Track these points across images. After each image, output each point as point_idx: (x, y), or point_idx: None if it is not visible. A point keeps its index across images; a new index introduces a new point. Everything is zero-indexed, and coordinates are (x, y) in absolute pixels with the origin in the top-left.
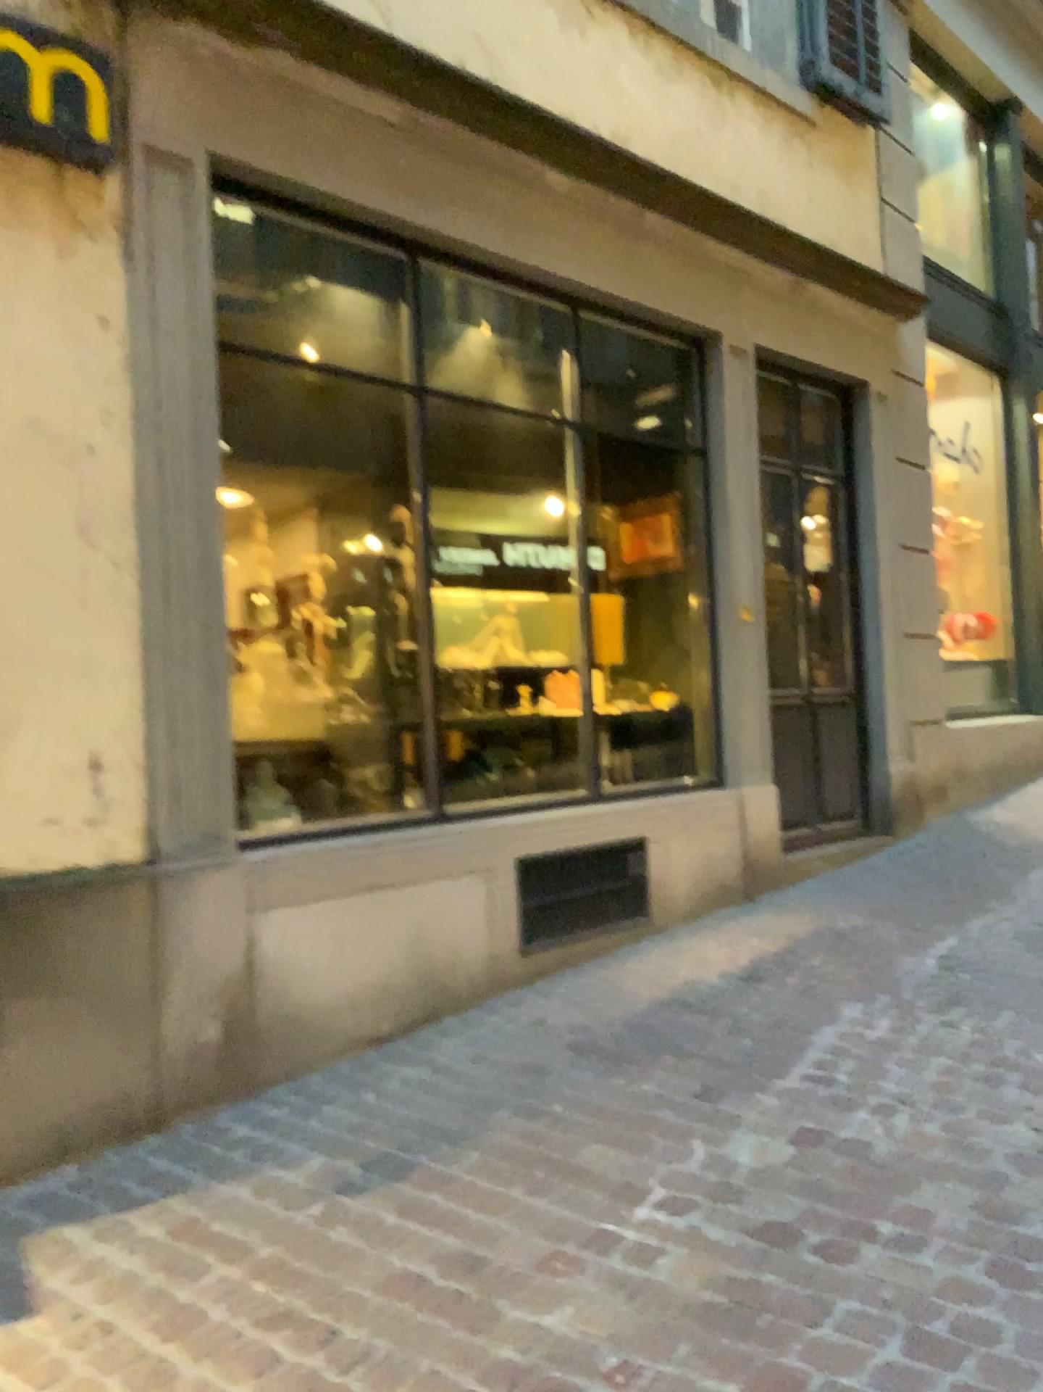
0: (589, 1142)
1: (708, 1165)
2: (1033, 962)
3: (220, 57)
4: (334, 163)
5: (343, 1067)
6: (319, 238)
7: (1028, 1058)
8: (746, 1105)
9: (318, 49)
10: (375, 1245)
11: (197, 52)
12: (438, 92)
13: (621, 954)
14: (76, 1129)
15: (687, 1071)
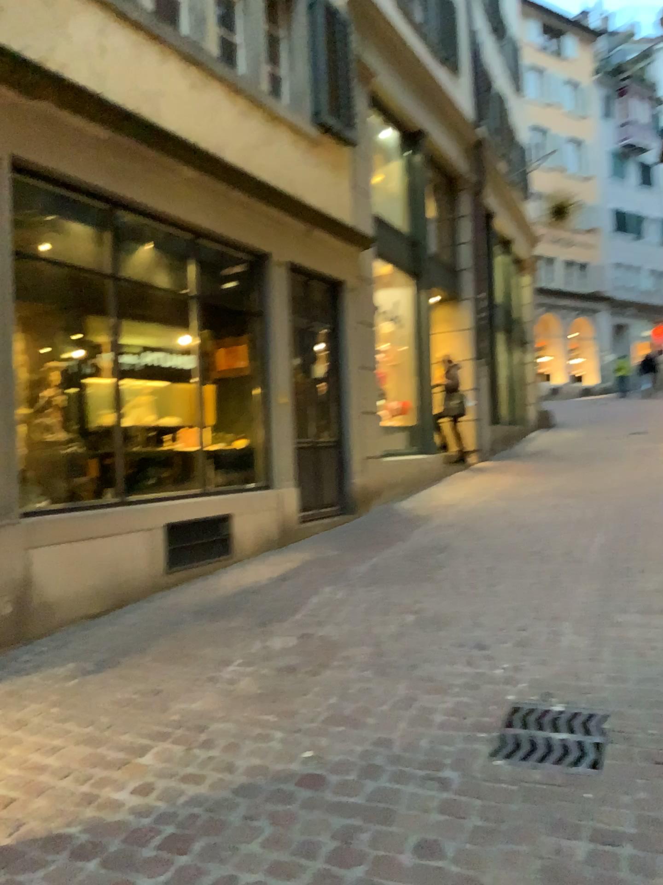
0: (206, 644)
1: (261, 648)
2: (412, 565)
3: (16, 105)
4: (73, 161)
5: (75, 627)
6: (63, 198)
7: (402, 601)
8: (278, 626)
9: (66, 104)
10: (109, 687)
11: (3, 102)
12: (128, 128)
13: (216, 572)
14: None
15: (251, 616)
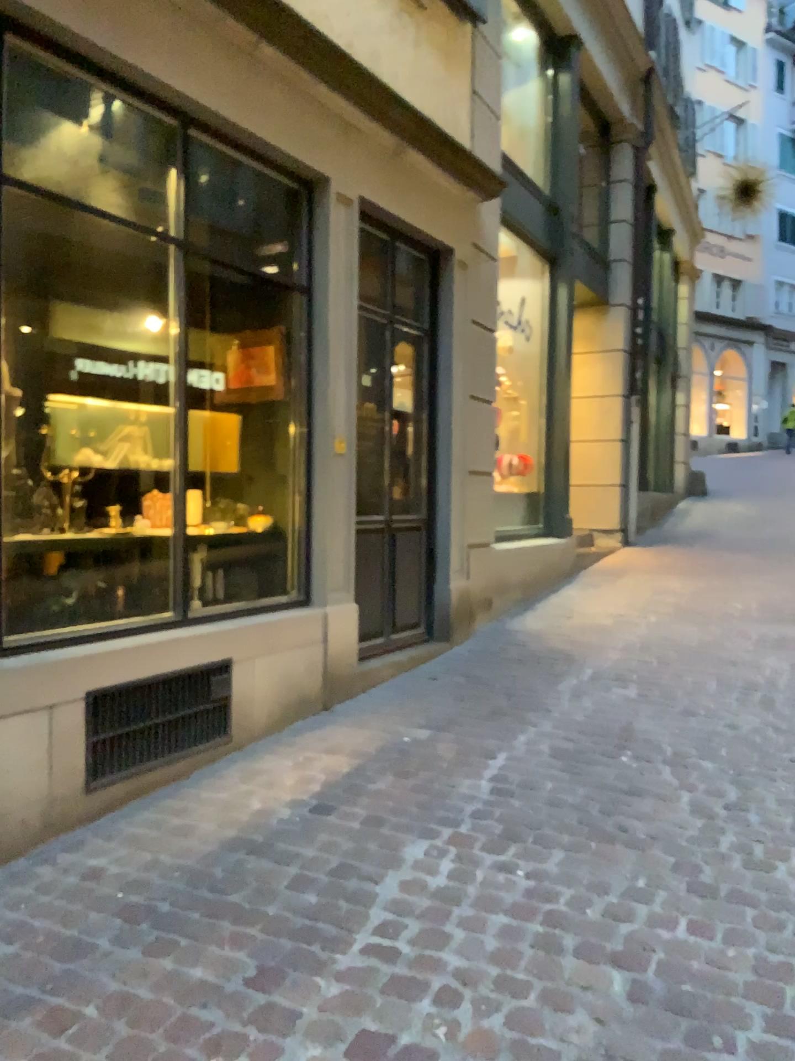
0: None
1: None
2: (577, 789)
3: None
4: None
5: None
6: None
7: (583, 914)
8: (304, 996)
9: None
10: None
11: None
12: None
13: (197, 776)
14: None
15: (245, 945)
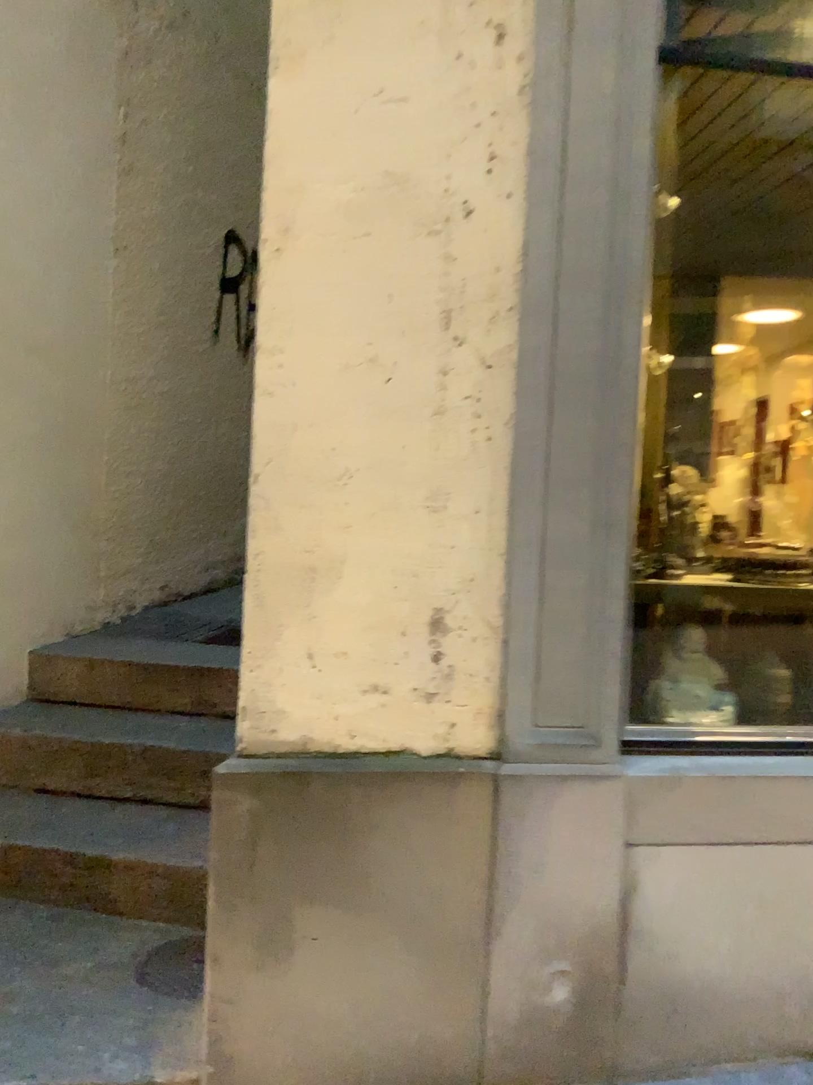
0: None
1: None
2: None
3: None
4: None
5: None
6: None
7: None
8: None
9: None
10: None
11: None
12: None
13: None
14: (367, 1080)
15: None
